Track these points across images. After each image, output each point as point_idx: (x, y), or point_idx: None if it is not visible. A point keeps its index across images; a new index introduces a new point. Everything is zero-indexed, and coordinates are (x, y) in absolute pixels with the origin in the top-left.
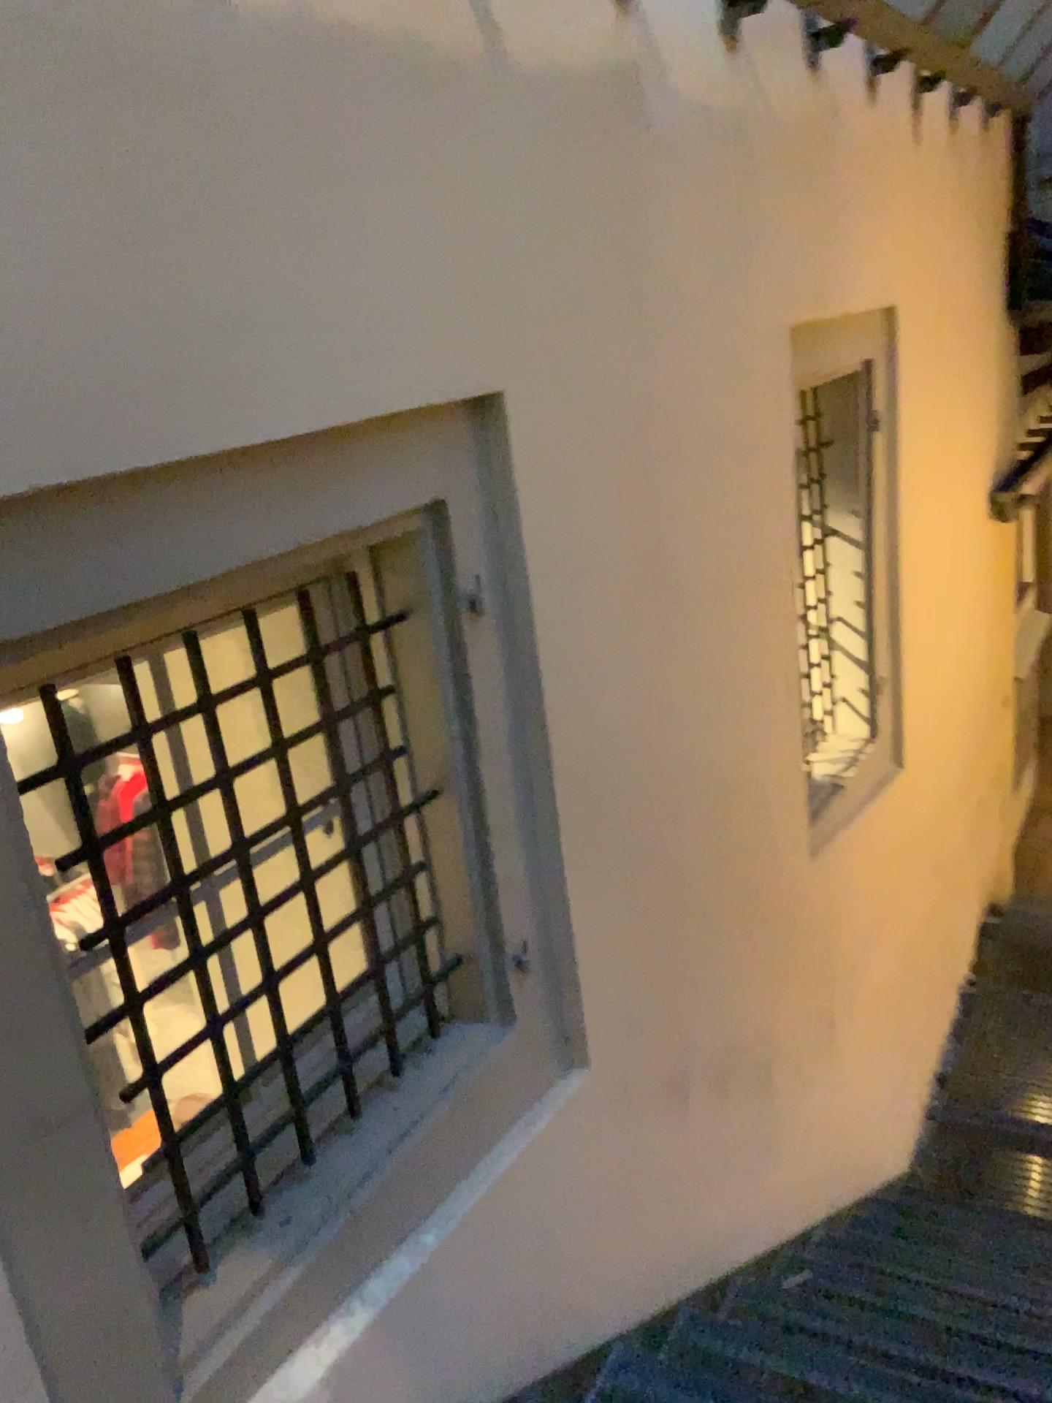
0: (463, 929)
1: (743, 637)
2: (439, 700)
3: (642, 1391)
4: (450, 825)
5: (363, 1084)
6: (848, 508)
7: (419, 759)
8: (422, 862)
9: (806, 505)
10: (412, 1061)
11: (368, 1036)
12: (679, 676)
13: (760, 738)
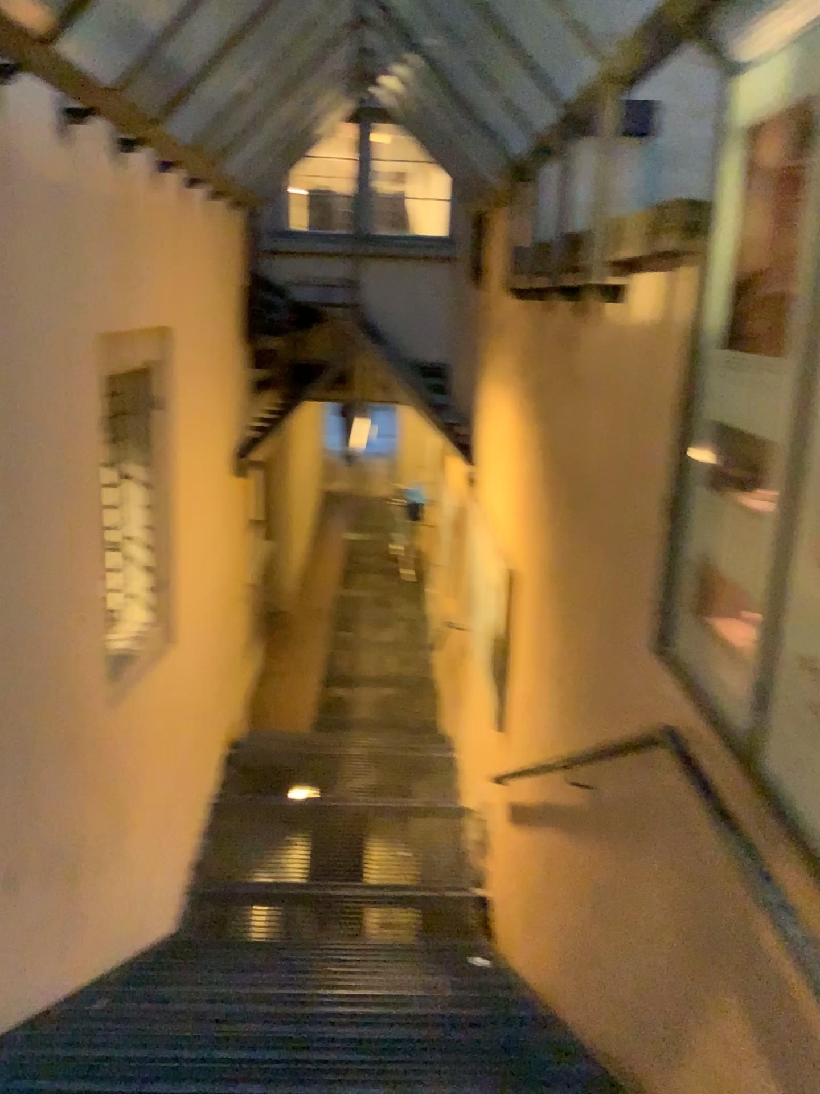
0: None
1: (60, 547)
2: None
3: None
4: None
5: None
6: (134, 461)
7: None
8: None
9: (104, 456)
10: None
11: None
12: (15, 572)
13: (72, 620)
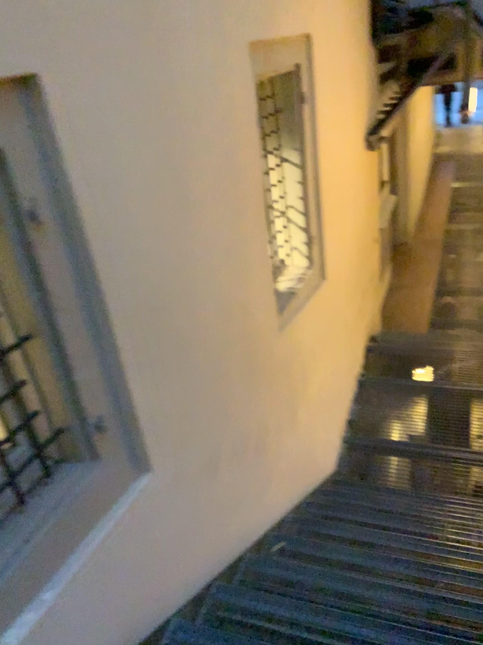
0: (60, 413)
1: (231, 222)
2: (22, 280)
3: (188, 641)
4: (43, 354)
5: (3, 512)
6: (292, 147)
7: (18, 316)
8: (31, 376)
9: (270, 145)
10: (36, 492)
11: (7, 481)
12: (192, 248)
13: (246, 275)
